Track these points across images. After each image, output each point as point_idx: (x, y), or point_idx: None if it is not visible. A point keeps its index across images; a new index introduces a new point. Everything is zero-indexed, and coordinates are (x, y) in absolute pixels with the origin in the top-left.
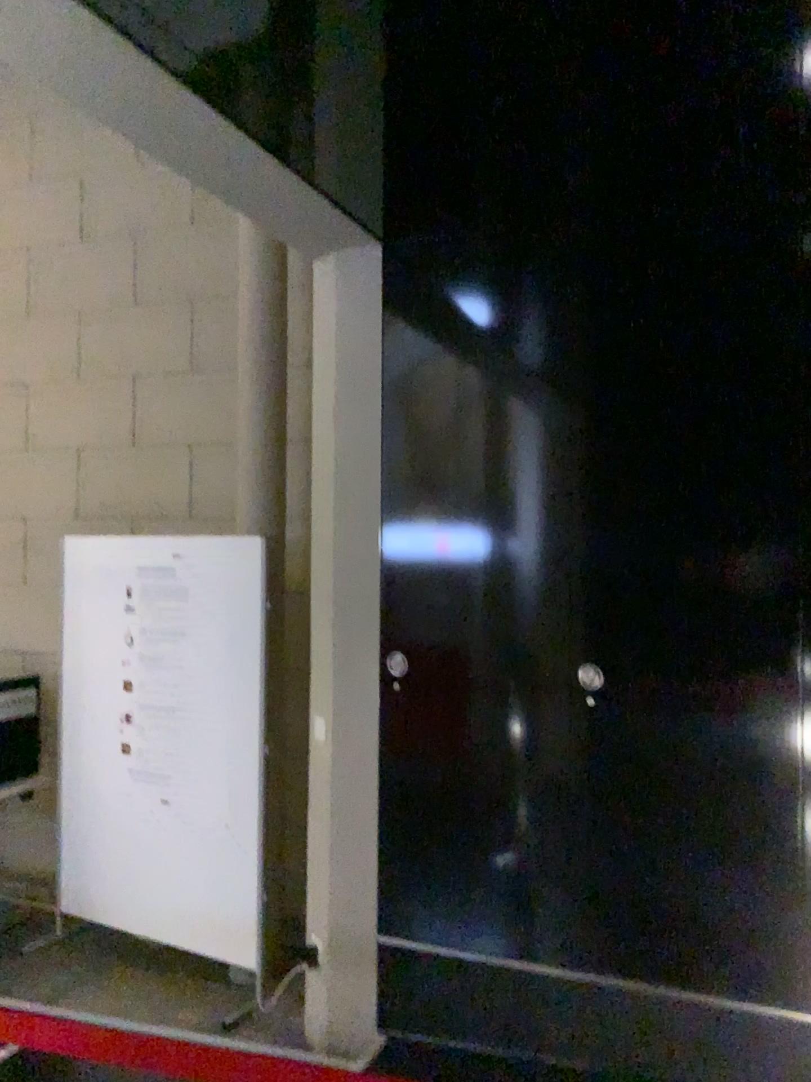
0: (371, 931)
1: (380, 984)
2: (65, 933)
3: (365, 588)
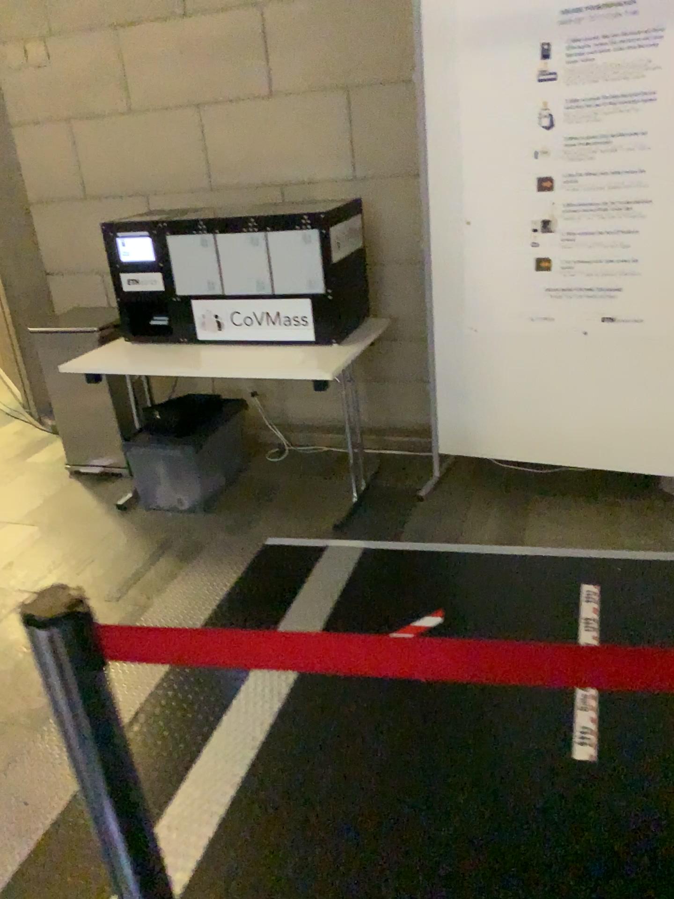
0: None
1: None
2: (440, 472)
3: None
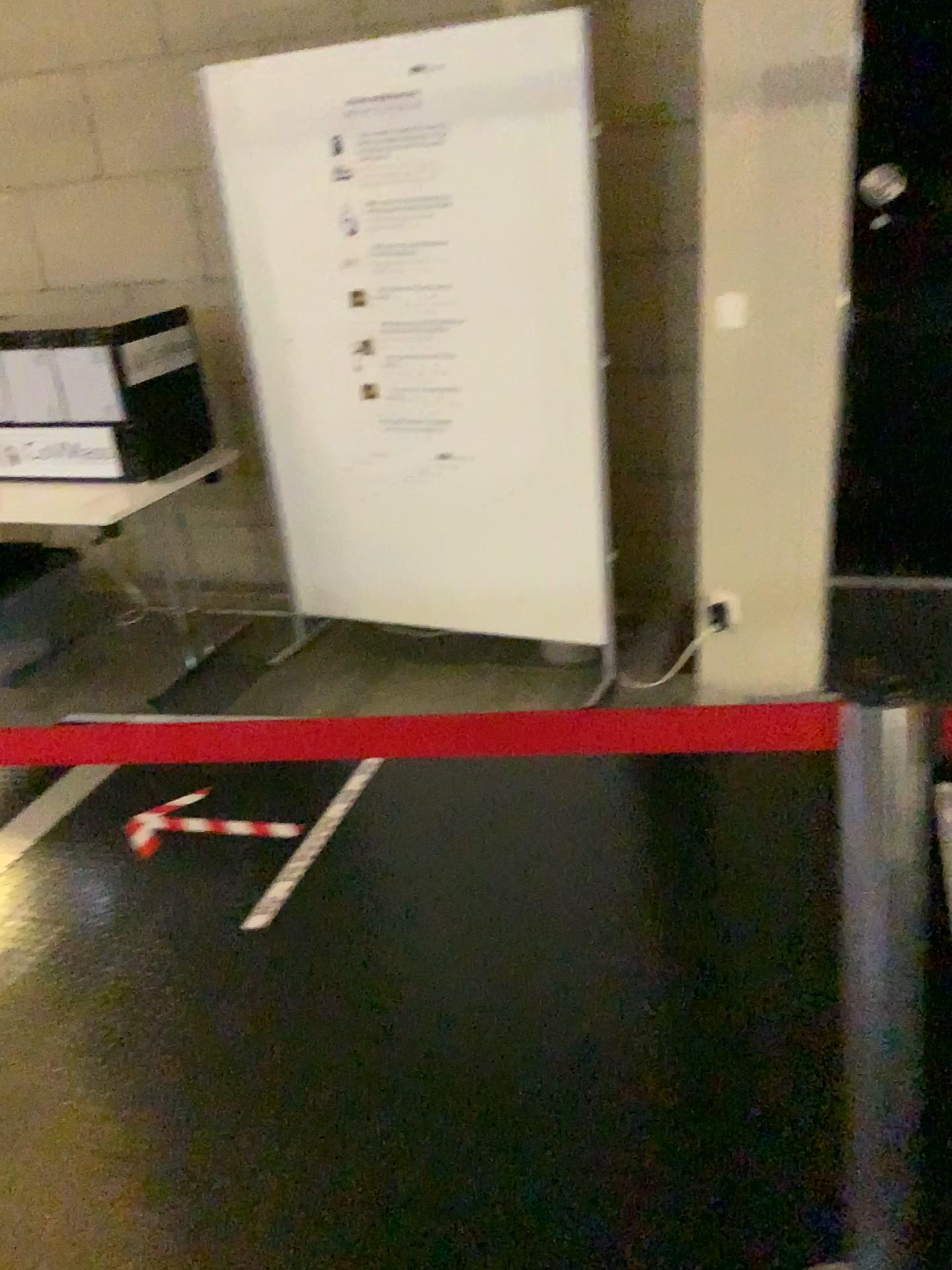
0: (814, 577)
1: (824, 639)
2: (306, 636)
3: (821, 61)
